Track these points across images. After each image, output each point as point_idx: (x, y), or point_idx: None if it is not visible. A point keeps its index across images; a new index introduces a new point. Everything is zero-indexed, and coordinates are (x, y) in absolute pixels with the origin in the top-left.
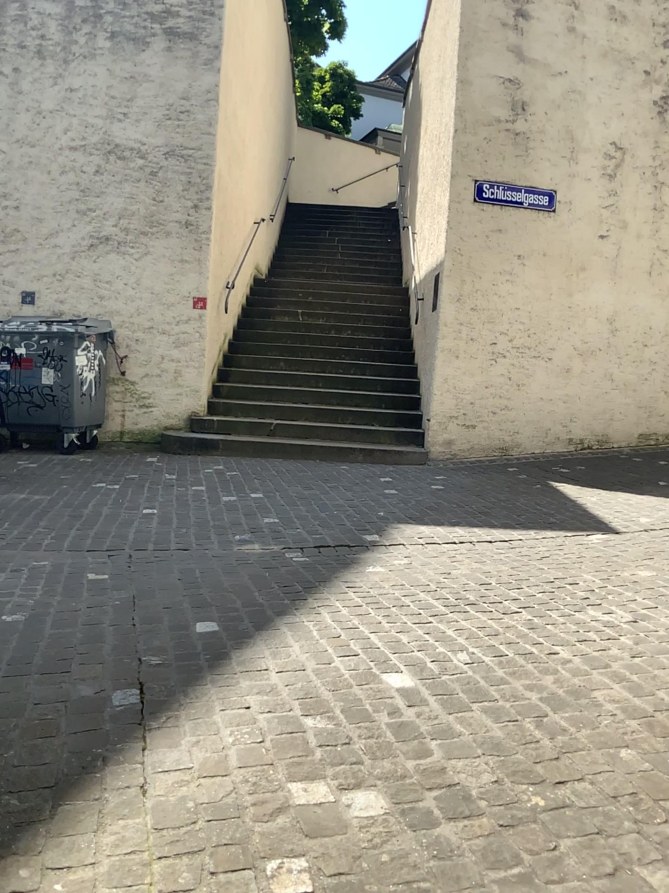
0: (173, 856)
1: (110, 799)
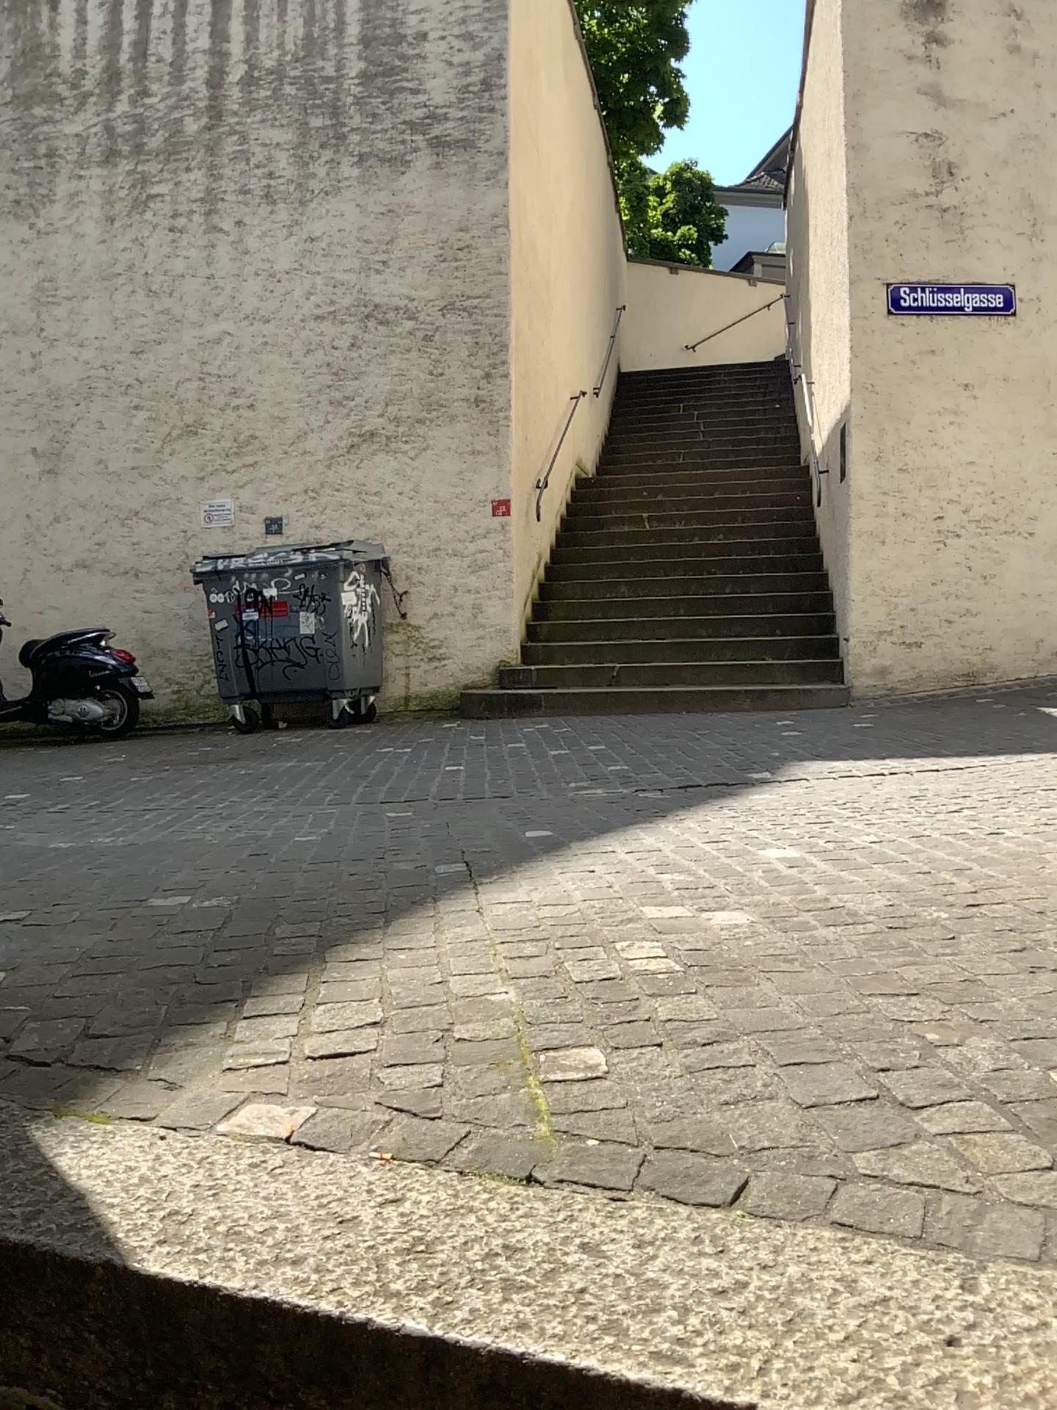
0: (518, 943)
1: (446, 917)
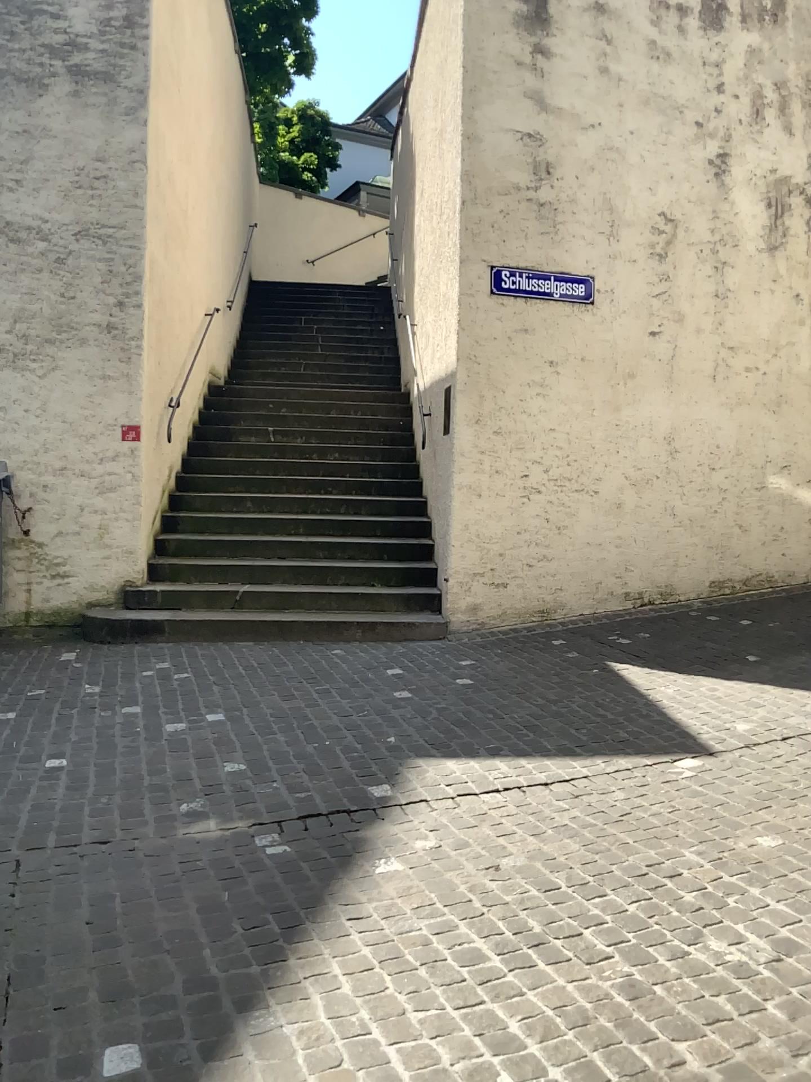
0: None
1: None
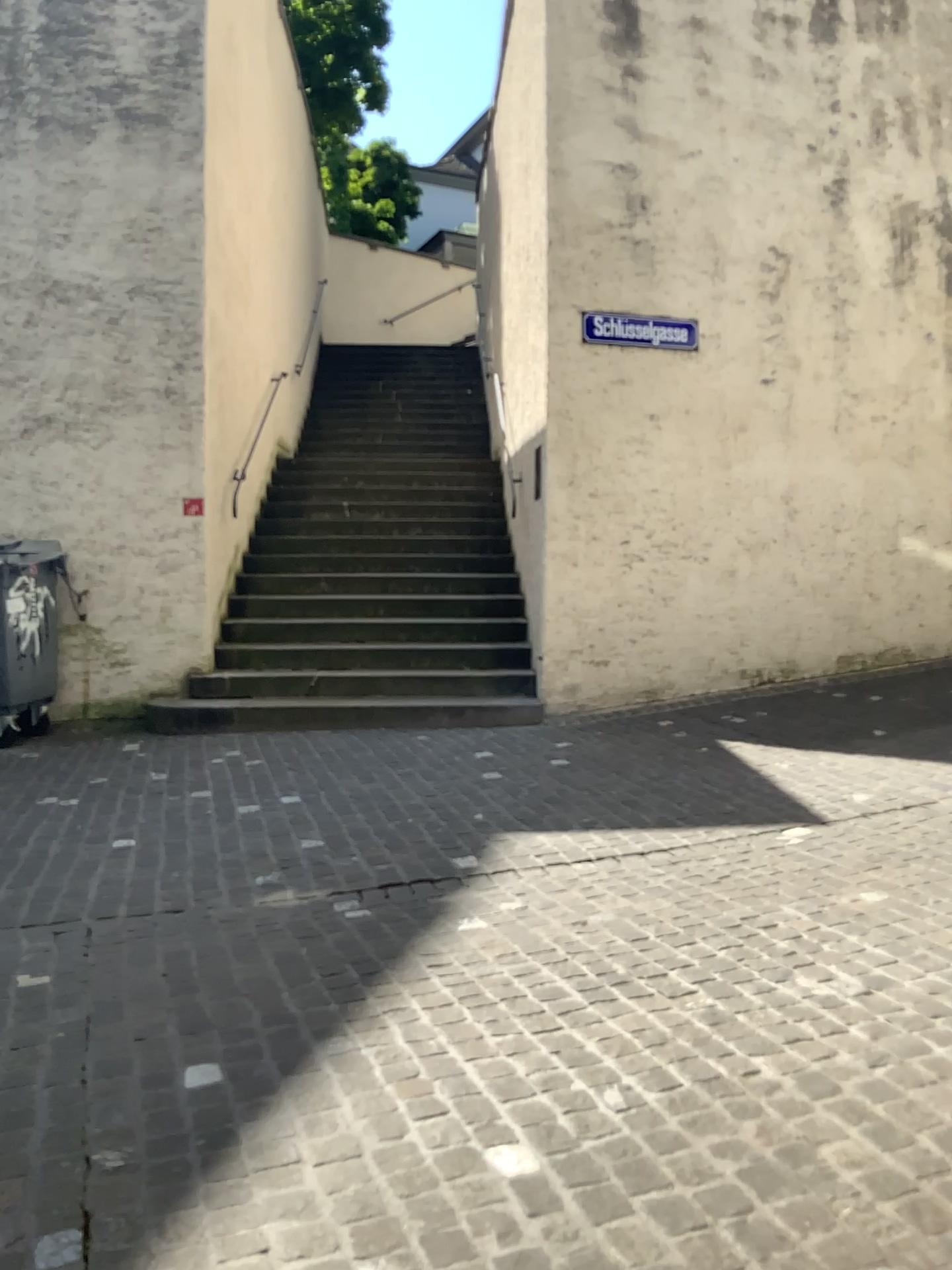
0: None
1: None
